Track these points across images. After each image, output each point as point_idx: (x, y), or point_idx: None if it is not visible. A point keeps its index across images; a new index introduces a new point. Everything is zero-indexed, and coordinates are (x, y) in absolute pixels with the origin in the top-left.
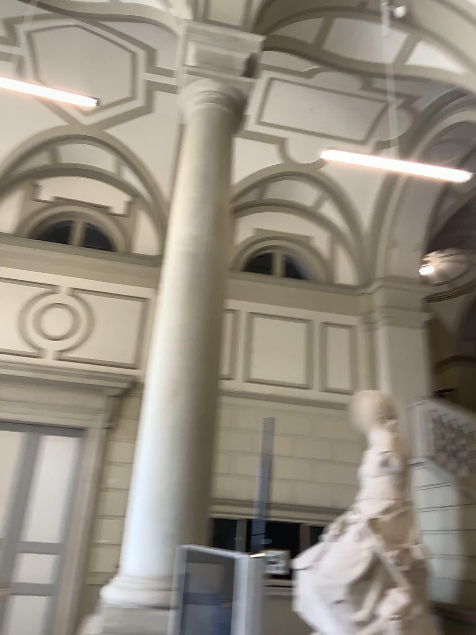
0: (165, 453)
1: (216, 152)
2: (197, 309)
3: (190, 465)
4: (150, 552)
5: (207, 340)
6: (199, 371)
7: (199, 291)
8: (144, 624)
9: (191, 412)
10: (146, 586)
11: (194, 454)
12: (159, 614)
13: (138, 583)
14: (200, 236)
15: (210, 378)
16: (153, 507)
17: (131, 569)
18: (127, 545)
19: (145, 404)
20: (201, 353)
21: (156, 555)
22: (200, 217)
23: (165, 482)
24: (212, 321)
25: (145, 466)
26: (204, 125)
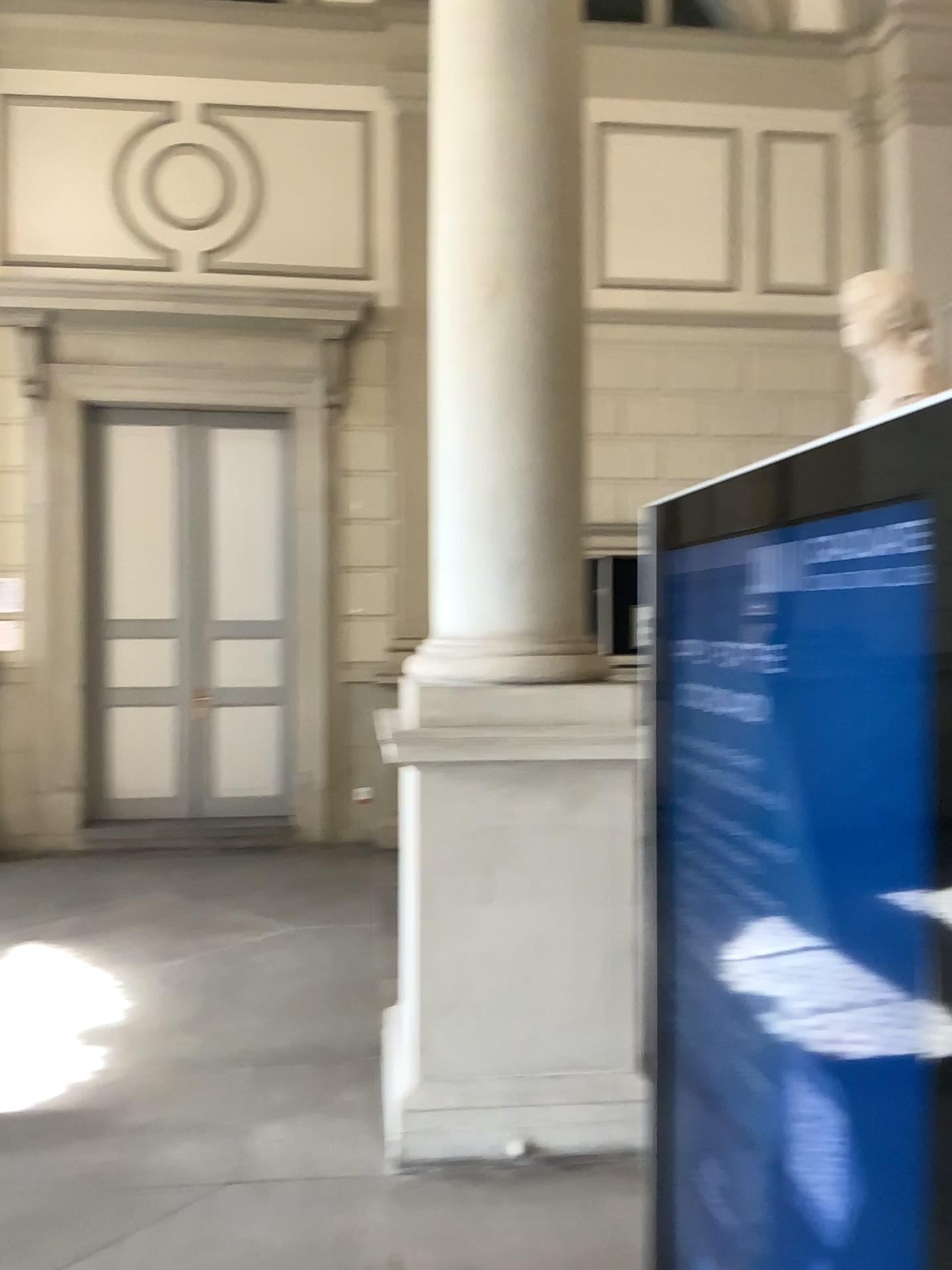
0: (491, 416)
1: None
2: (523, 95)
3: (543, 435)
4: (484, 597)
5: (551, 167)
6: (541, 239)
7: (523, 49)
8: (494, 711)
9: (535, 329)
10: (486, 652)
11: (549, 413)
12: (517, 694)
13: (471, 648)
14: None
15: (564, 252)
16: (481, 518)
17: (453, 627)
18: (439, 588)
19: (437, 320)
20: (541, 198)
21: (498, 601)
22: None
23: (498, 469)
24: (558, 122)
25: (454, 443)
26: None
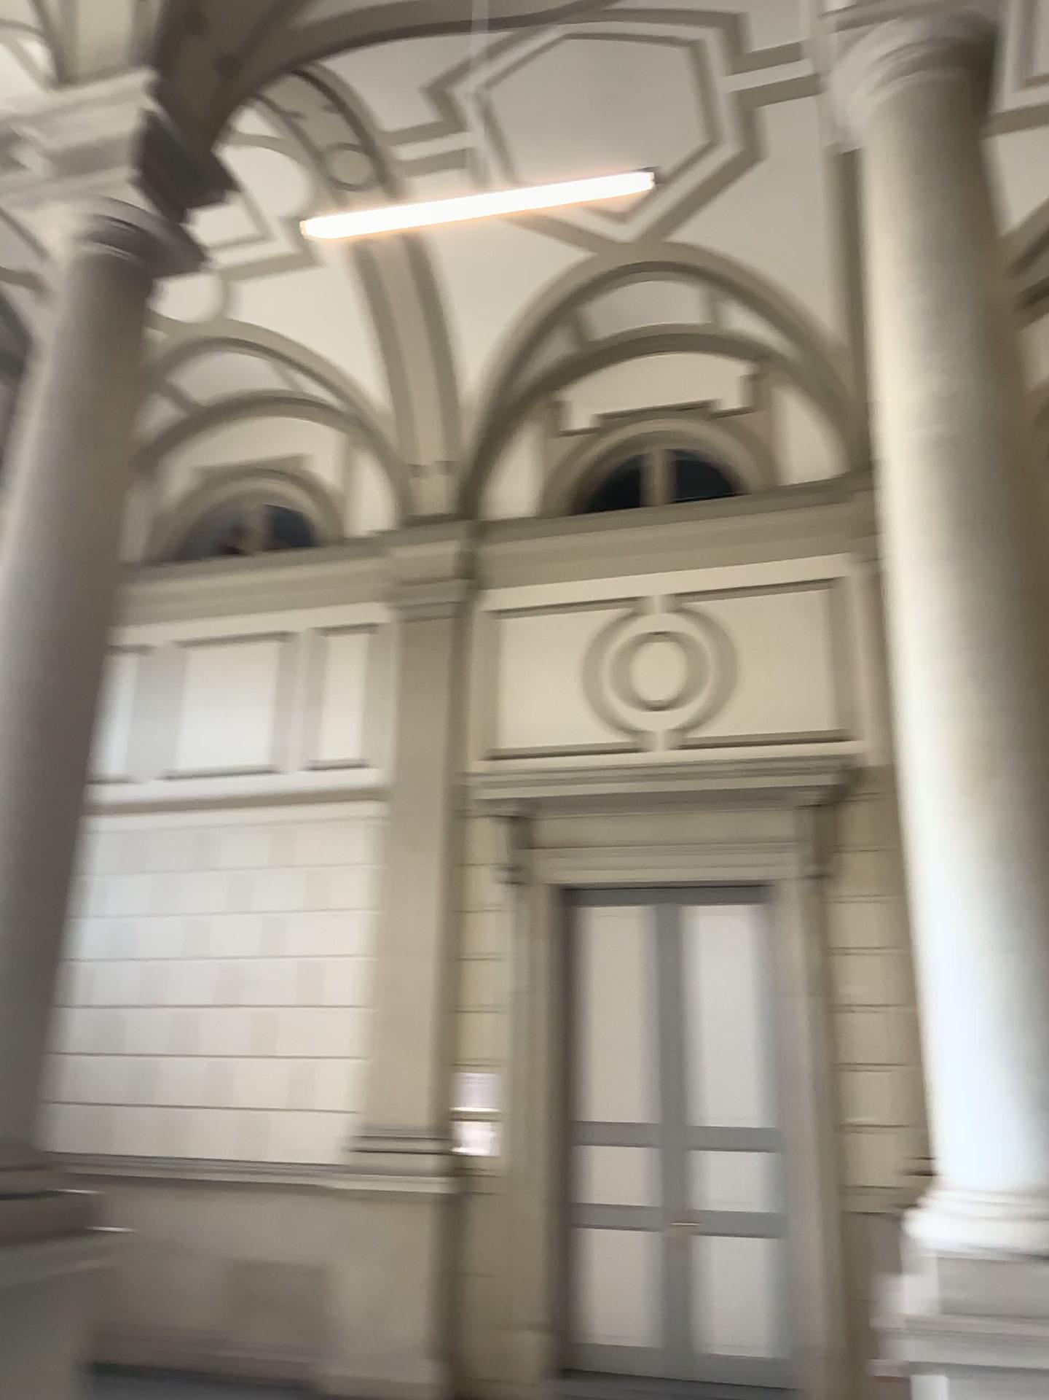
0: (985, 910)
1: (945, 187)
2: (985, 567)
3: None
4: (1002, 1135)
5: (1028, 633)
6: (1024, 709)
7: (980, 523)
8: (1029, 1295)
9: (1029, 808)
10: (1011, 1209)
11: None
12: None
13: (990, 1203)
14: (952, 395)
15: None
16: (986, 1033)
17: (964, 1173)
18: (943, 1121)
19: (911, 805)
20: (1019, 666)
21: (1020, 1141)
22: (941, 351)
23: (1002, 973)
24: (1029, 586)
25: (944, 942)
26: (900, 133)
